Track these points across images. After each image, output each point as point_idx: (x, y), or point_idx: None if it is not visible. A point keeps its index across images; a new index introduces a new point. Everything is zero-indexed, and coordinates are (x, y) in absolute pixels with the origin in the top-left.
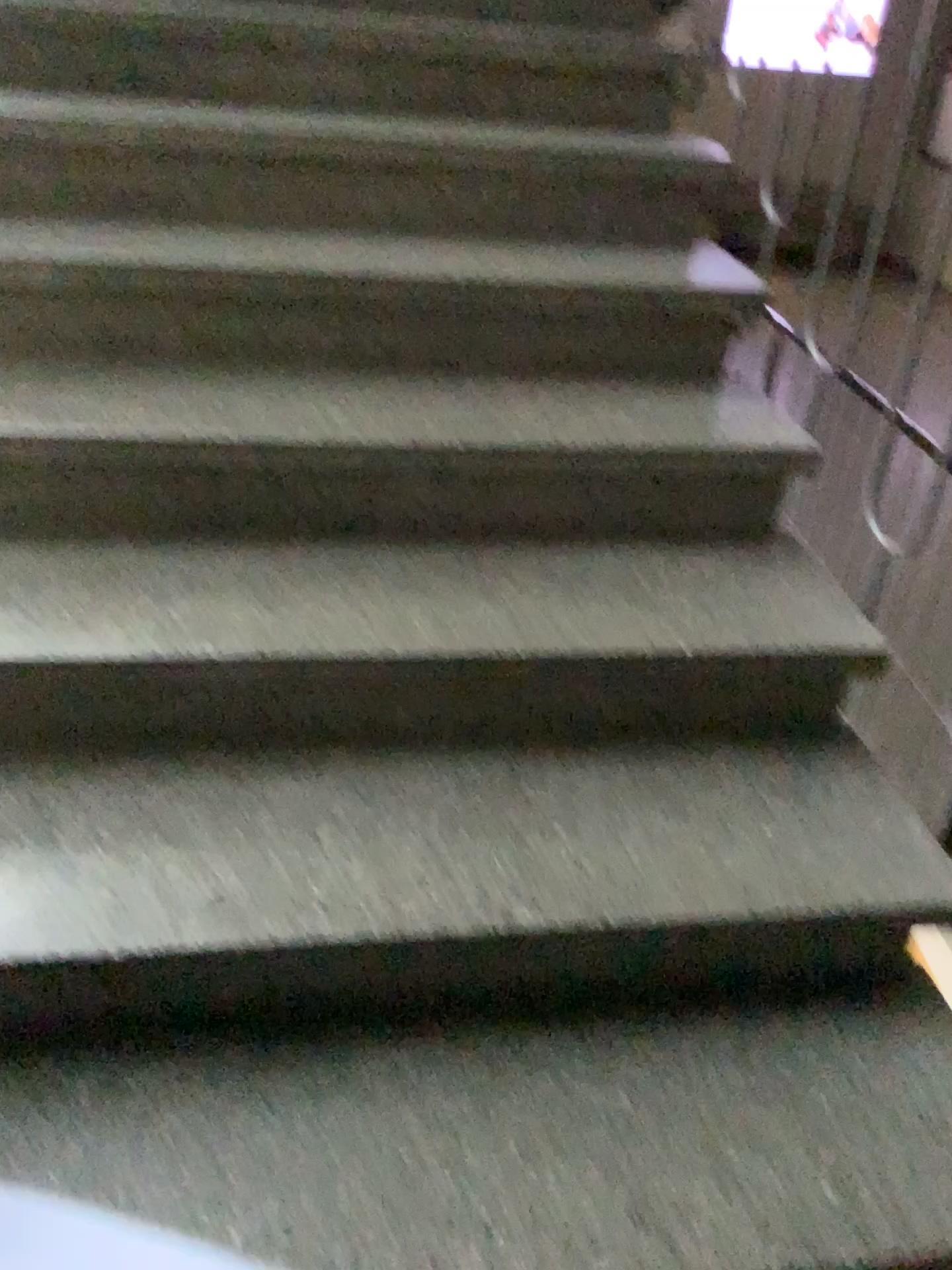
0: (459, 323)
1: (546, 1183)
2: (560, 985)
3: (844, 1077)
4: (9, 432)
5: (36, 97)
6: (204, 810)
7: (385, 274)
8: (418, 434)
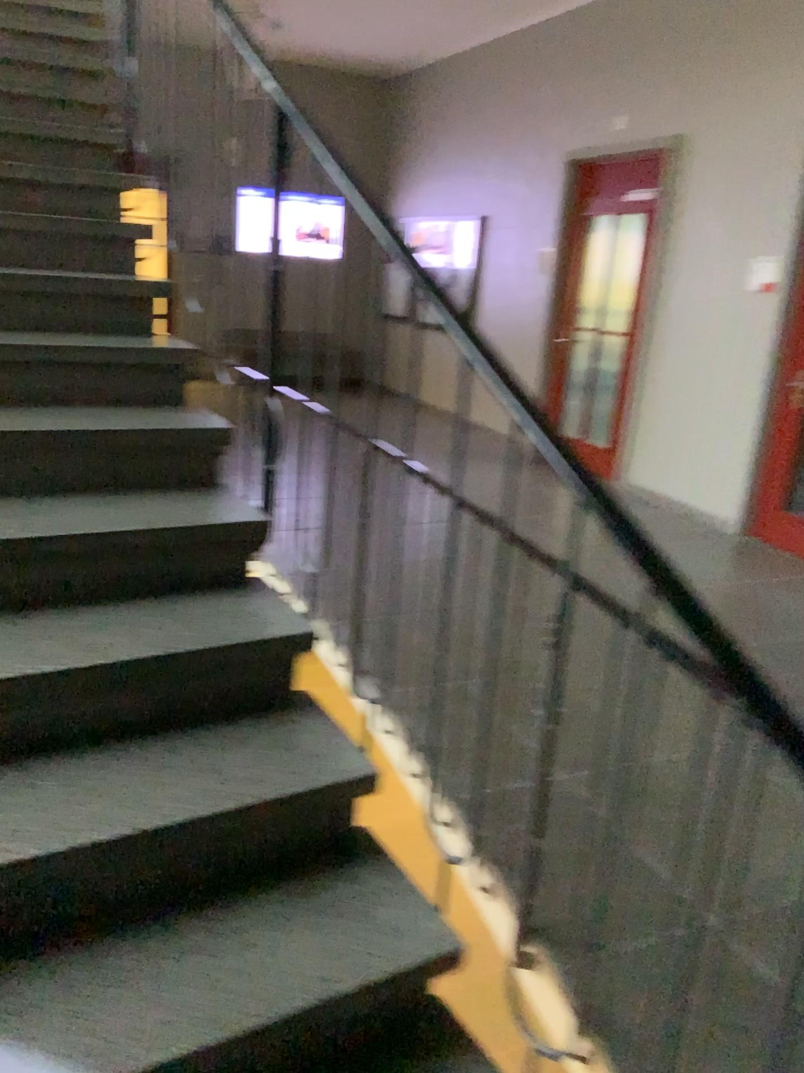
0: None
1: (31, 644)
2: (45, 581)
3: (204, 606)
4: None
5: None
6: None
7: None
8: None
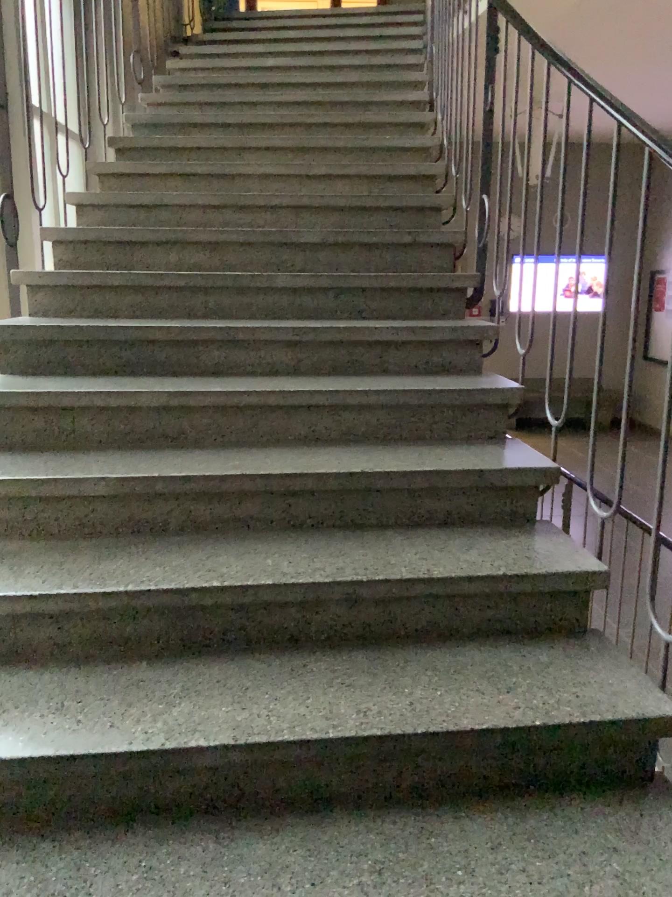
0: (358, 497)
1: None
2: None
3: None
4: (67, 588)
5: (92, 377)
6: (195, 865)
7: (309, 469)
8: (336, 573)
